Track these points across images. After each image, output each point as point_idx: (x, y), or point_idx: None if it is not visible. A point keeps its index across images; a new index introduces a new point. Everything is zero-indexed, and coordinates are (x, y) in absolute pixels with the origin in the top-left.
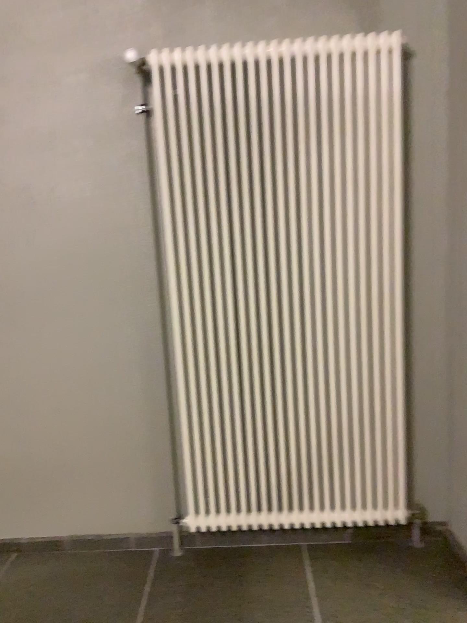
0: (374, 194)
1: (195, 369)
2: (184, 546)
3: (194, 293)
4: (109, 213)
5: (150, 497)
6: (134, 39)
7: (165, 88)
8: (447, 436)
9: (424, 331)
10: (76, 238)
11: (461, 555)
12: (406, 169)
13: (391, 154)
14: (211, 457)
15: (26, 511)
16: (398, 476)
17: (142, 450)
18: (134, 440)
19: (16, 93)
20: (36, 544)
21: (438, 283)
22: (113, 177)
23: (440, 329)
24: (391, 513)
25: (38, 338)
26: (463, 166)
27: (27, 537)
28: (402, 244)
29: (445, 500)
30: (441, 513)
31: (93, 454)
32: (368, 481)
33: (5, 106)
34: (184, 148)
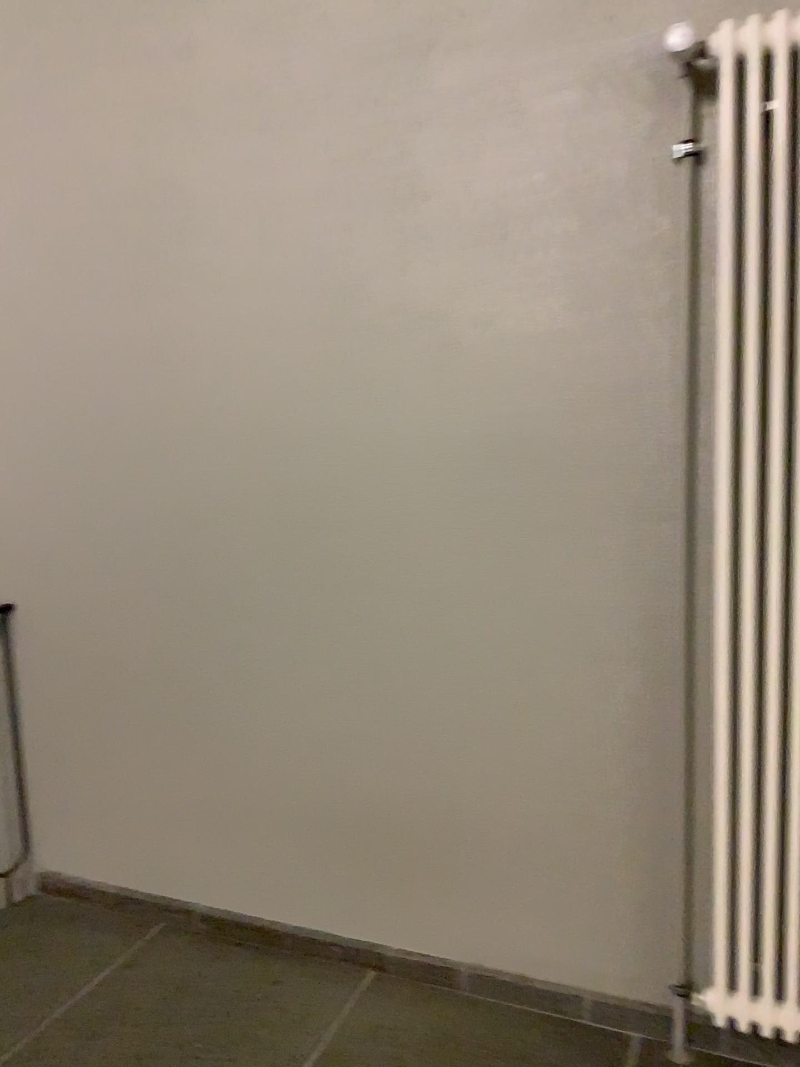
0: None
1: (755, 692)
2: (695, 1047)
3: (768, 532)
4: (598, 362)
5: (631, 929)
6: (680, 10)
7: (745, 100)
8: None
9: None
10: (529, 410)
11: None
12: None
13: None
14: (774, 881)
15: (398, 899)
16: None
17: (621, 833)
18: (607, 811)
19: (444, 141)
20: (411, 963)
21: None
22: (612, 293)
23: None
24: None
25: (445, 593)
26: None
27: (396, 946)
28: None
29: None
30: None
31: (526, 821)
32: None
33: (422, 166)
34: (776, 225)
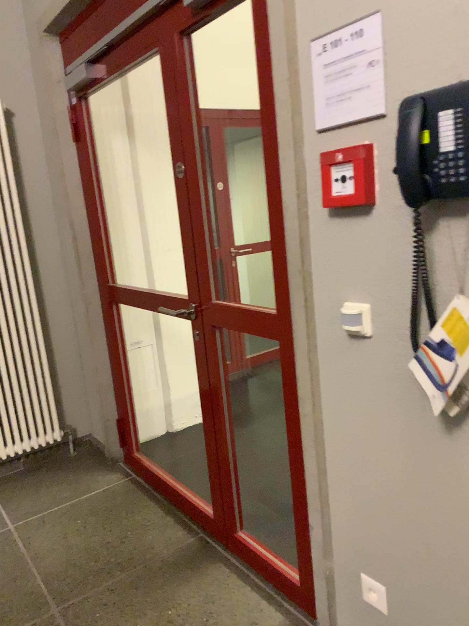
0: (0, 213)
1: None
2: None
3: None
4: None
5: None
6: None
7: None
8: (79, 374)
9: (53, 306)
10: None
11: (99, 449)
12: (21, 195)
13: (8, 186)
14: None
15: None
16: (49, 408)
17: None
18: None
19: None
20: None
21: (56, 271)
22: None
23: (62, 302)
24: (49, 436)
25: None
26: (59, 193)
27: None
28: (26, 247)
29: (85, 418)
30: (85, 428)
31: None
32: (29, 418)
33: None
34: None
